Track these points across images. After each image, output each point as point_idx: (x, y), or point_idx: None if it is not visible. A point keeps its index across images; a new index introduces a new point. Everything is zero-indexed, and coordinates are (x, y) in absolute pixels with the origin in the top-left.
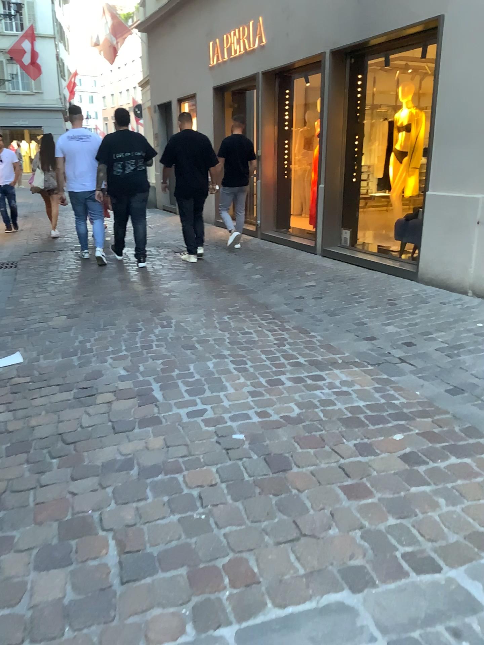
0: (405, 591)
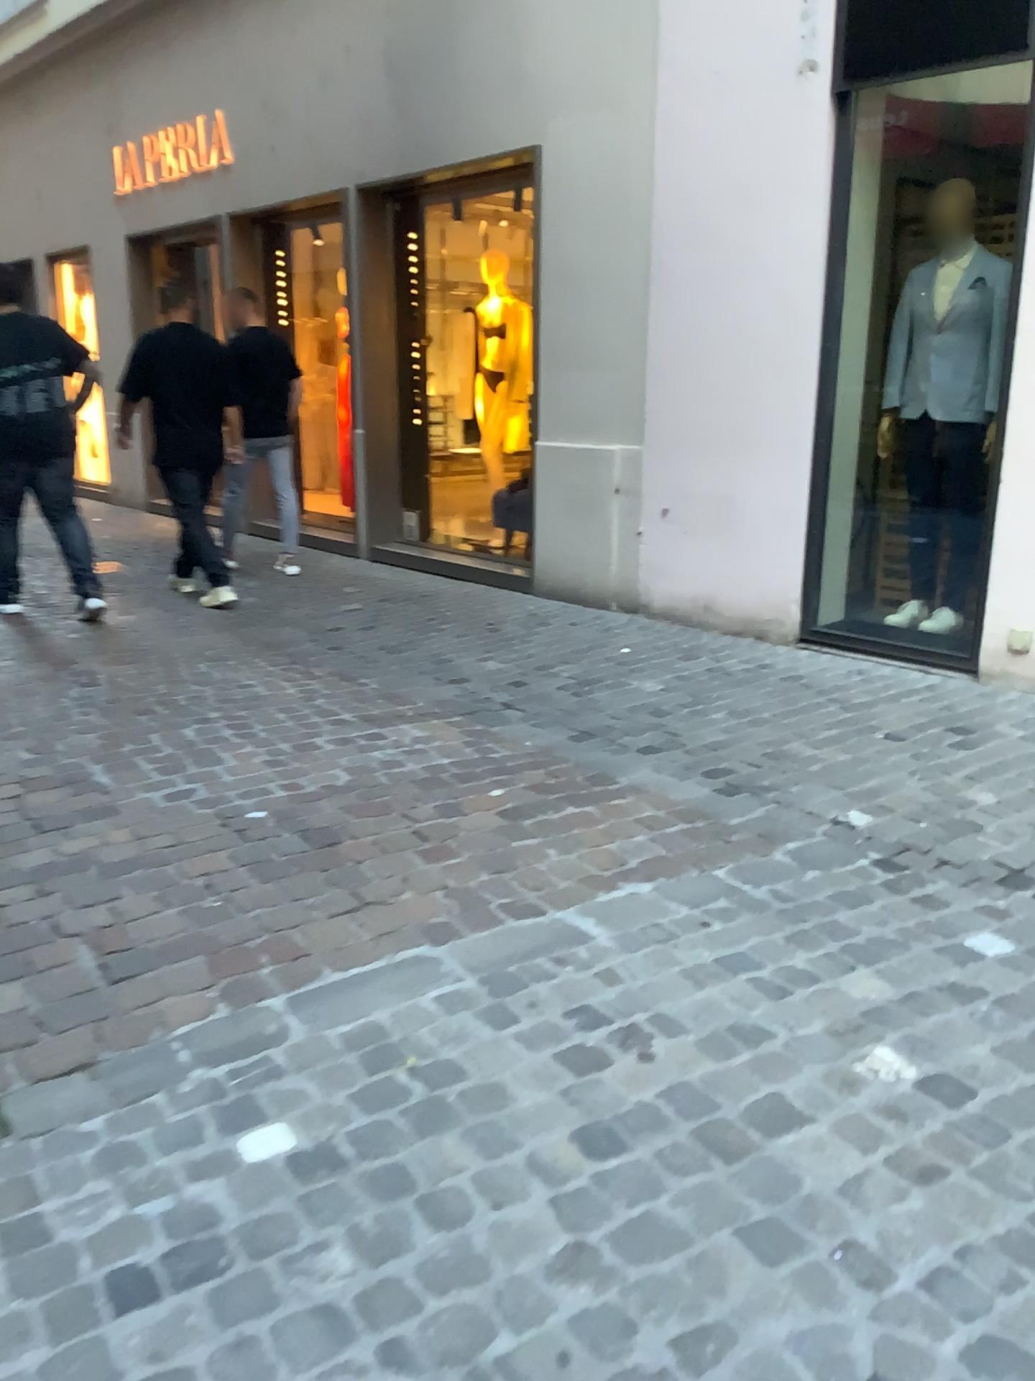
0: (499, 930)
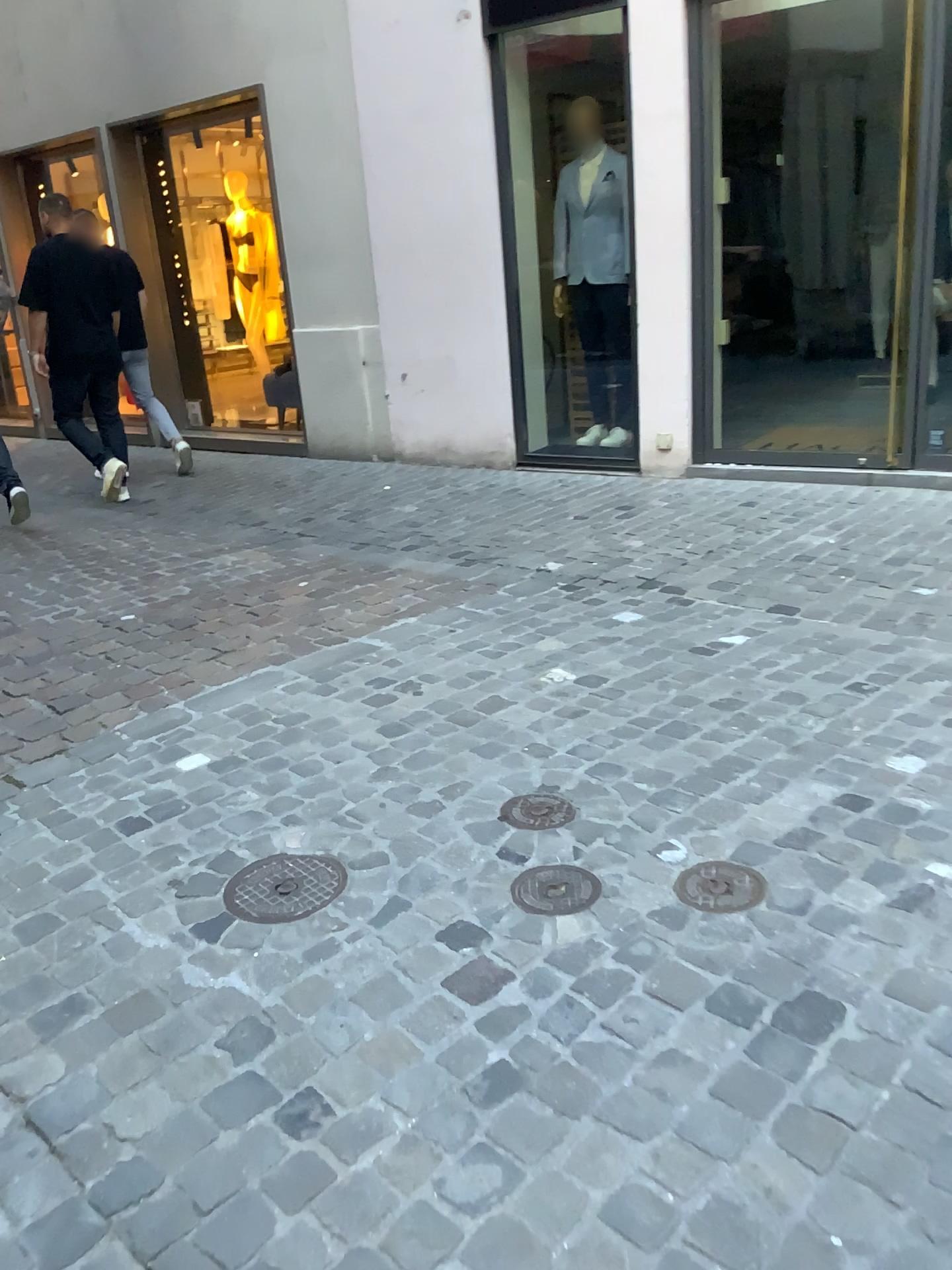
0: (316, 649)
